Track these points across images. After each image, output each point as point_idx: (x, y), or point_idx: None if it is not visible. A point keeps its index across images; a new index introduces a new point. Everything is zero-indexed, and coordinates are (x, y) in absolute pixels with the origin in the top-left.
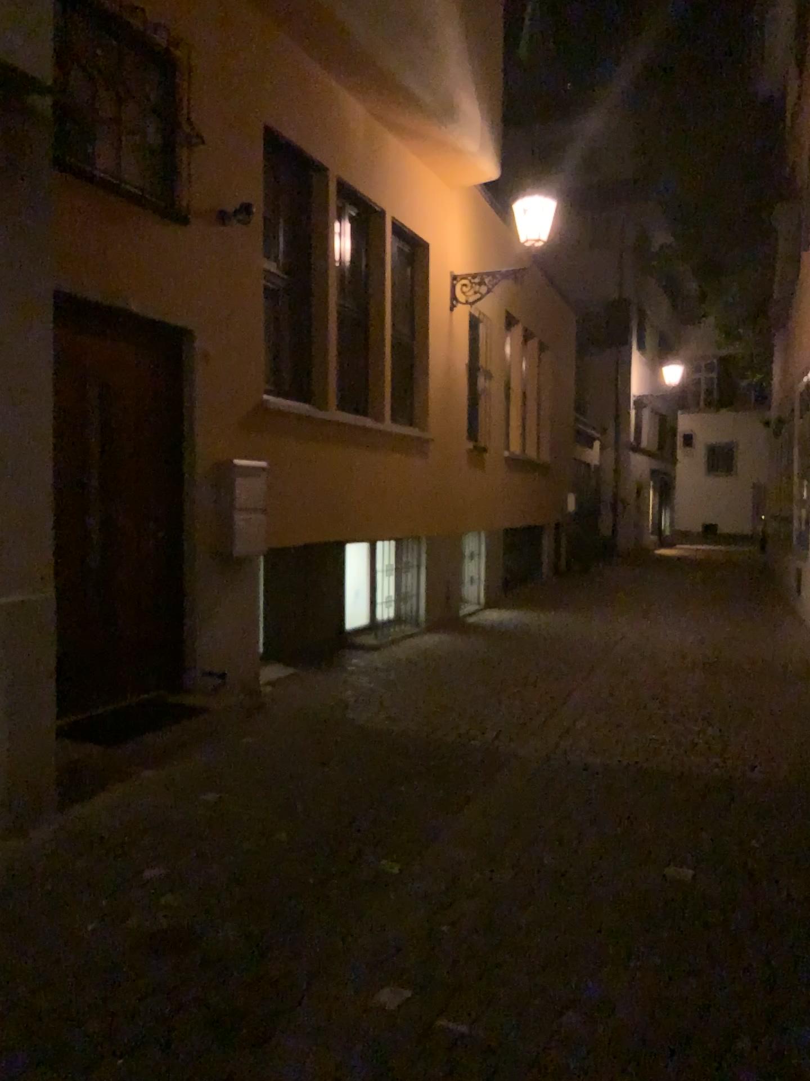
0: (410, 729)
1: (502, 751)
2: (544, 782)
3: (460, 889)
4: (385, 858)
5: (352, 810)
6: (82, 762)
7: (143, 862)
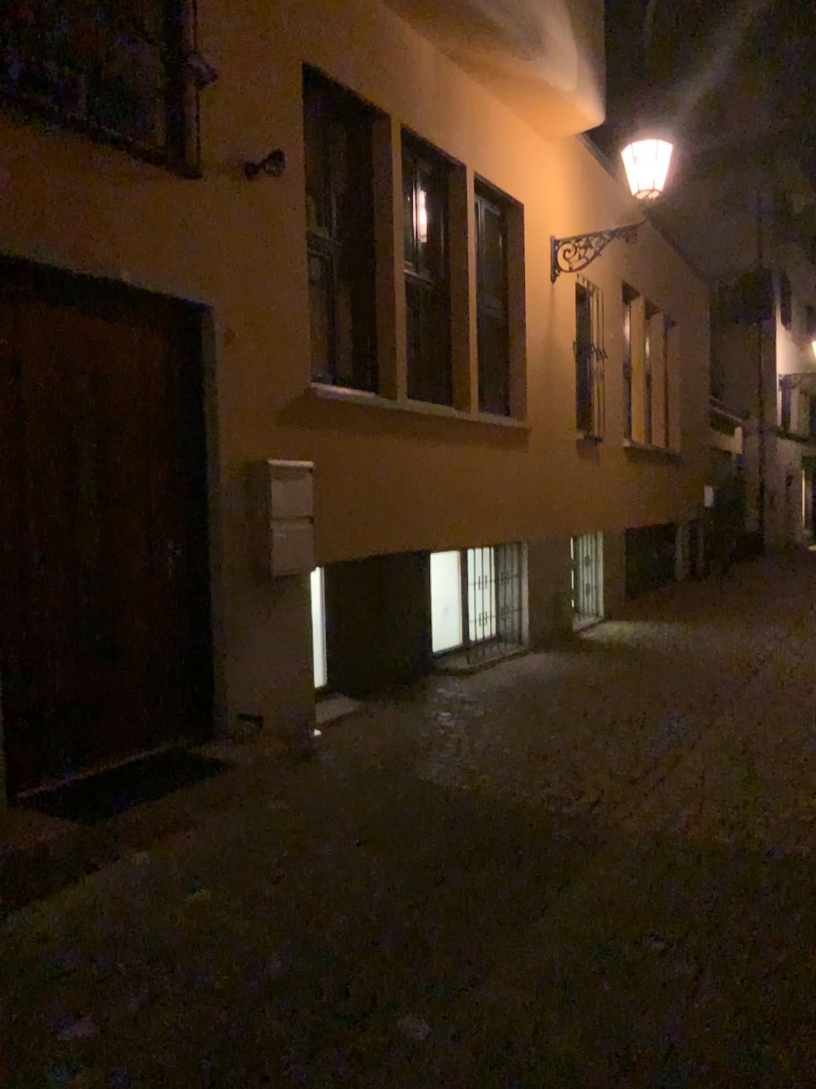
0: (486, 789)
1: (601, 825)
2: (653, 880)
3: (508, 1085)
4: (408, 1016)
5: (382, 923)
6: (51, 845)
7: (66, 1016)
